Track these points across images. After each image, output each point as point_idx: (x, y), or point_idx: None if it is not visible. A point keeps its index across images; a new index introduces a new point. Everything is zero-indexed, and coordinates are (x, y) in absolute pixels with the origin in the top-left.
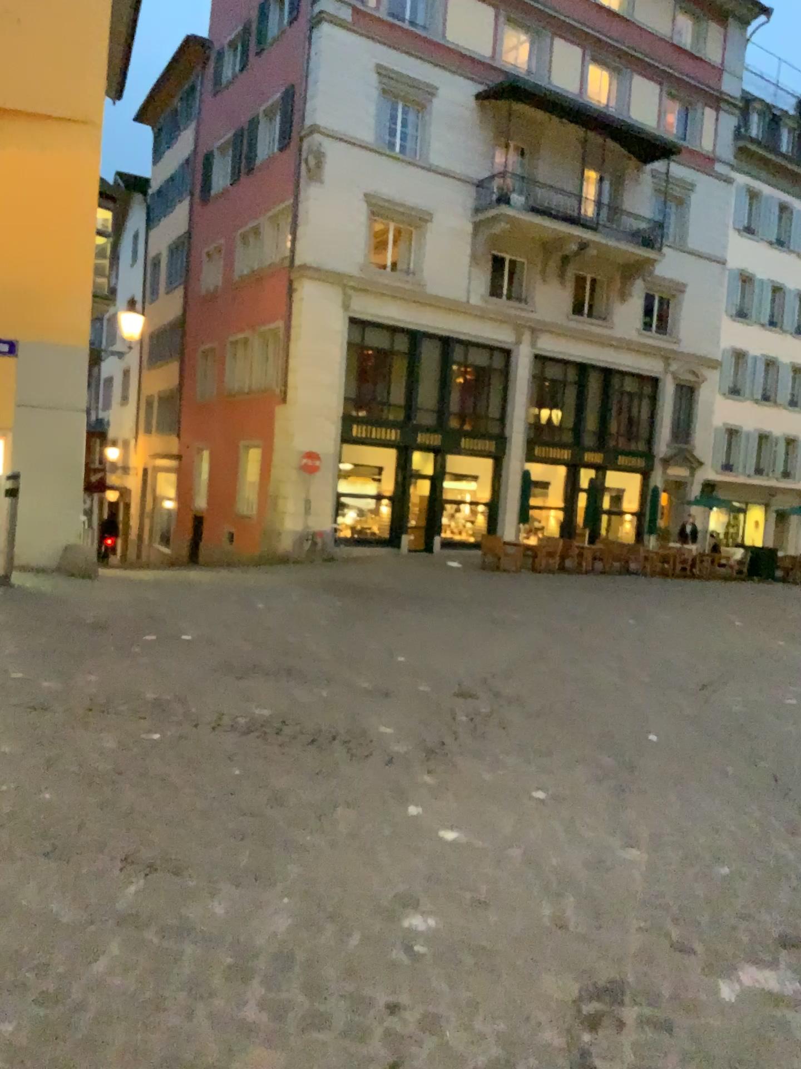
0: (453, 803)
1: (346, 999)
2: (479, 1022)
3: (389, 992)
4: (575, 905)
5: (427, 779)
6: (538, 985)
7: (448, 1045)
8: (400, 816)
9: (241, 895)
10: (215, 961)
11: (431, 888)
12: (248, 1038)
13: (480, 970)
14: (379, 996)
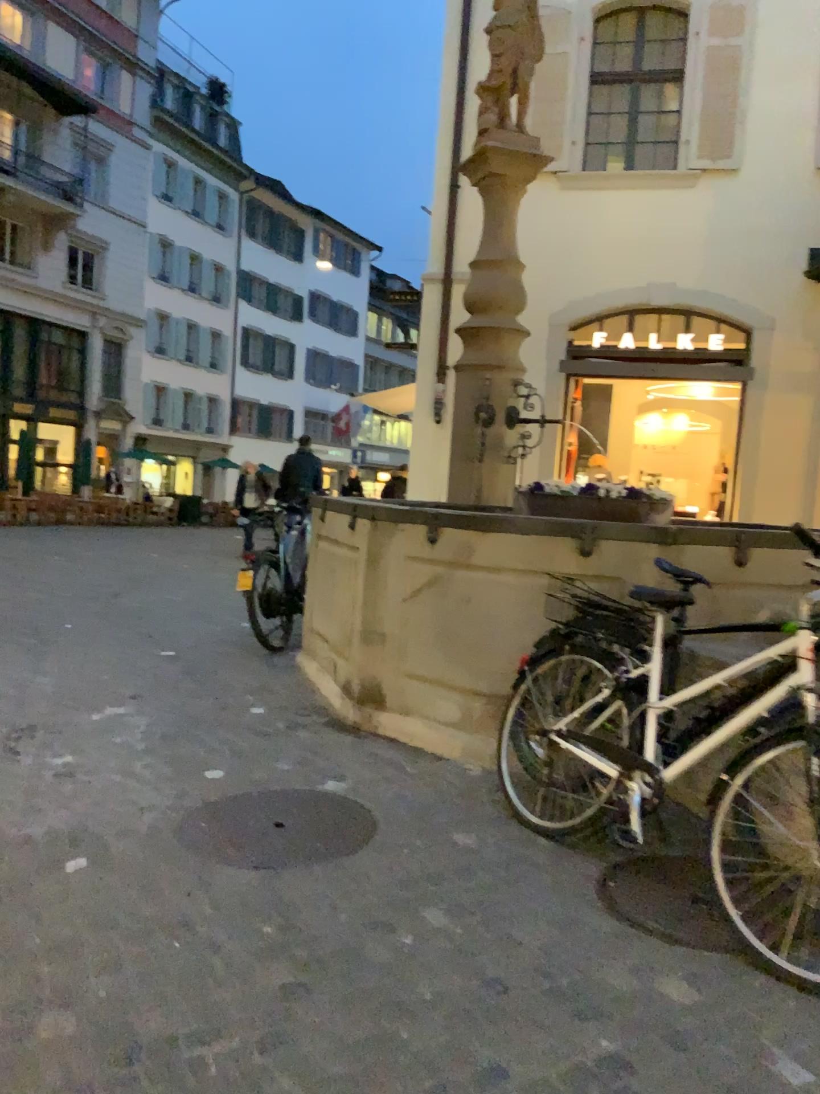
0: None
1: None
2: None
3: None
4: (7, 700)
5: None
6: None
7: None
8: None
9: None
10: None
11: None
12: None
13: None
14: None
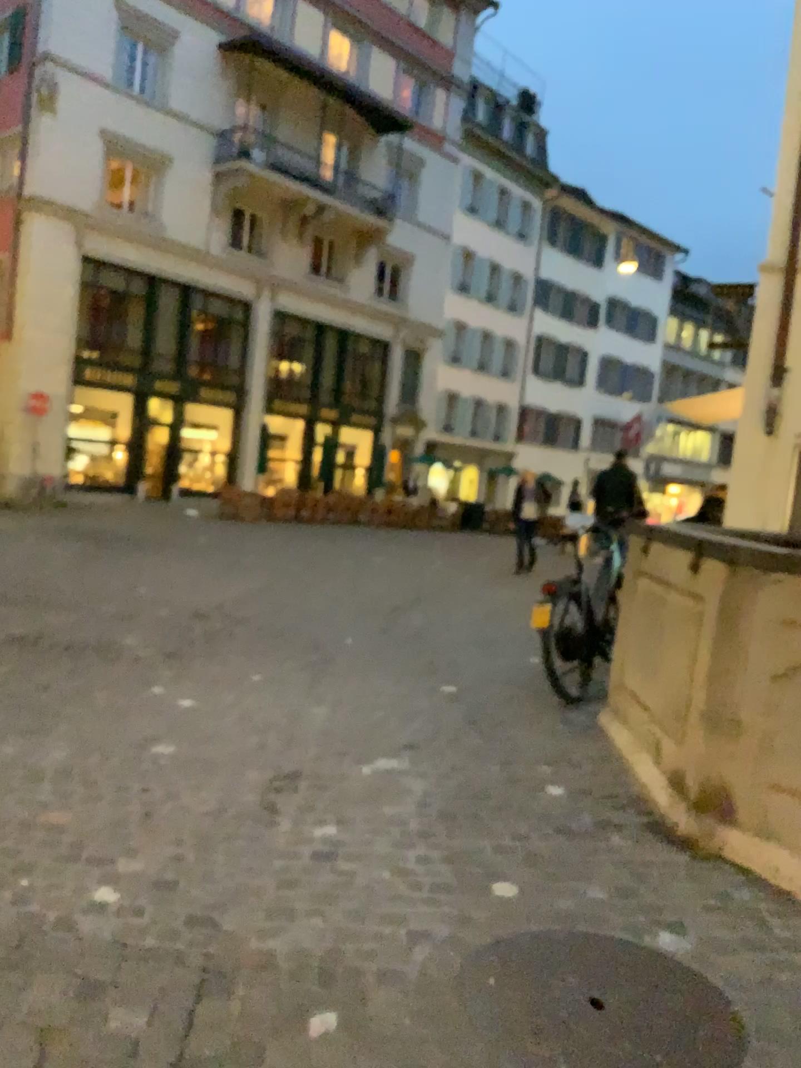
0: (187, 683)
1: (112, 786)
2: (203, 792)
3: (142, 782)
4: (273, 736)
5: (166, 670)
6: (244, 774)
7: (183, 802)
8: (144, 692)
9: (25, 738)
10: (14, 772)
11: (170, 731)
12: (45, 806)
13: (205, 769)
14: (135, 783)
